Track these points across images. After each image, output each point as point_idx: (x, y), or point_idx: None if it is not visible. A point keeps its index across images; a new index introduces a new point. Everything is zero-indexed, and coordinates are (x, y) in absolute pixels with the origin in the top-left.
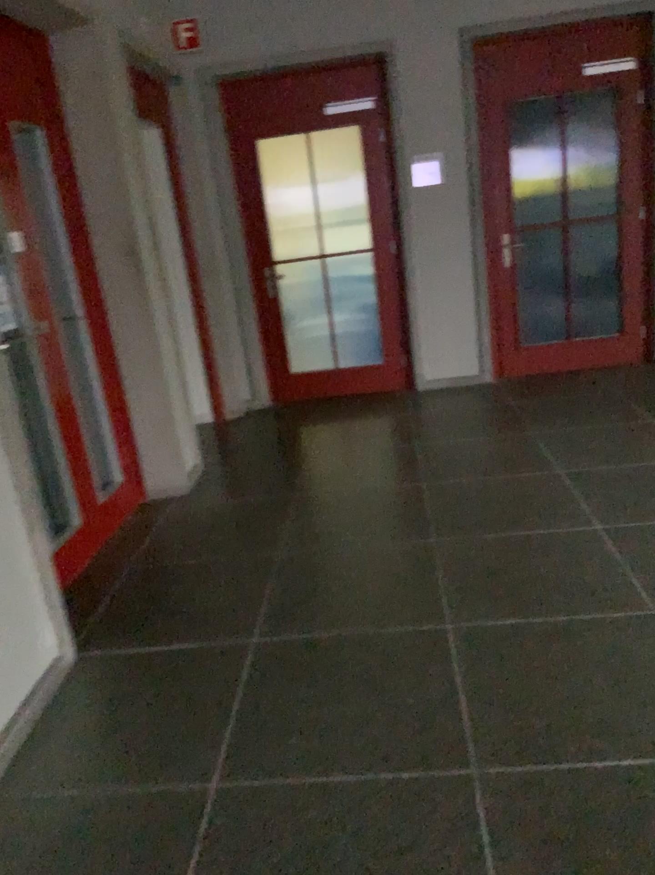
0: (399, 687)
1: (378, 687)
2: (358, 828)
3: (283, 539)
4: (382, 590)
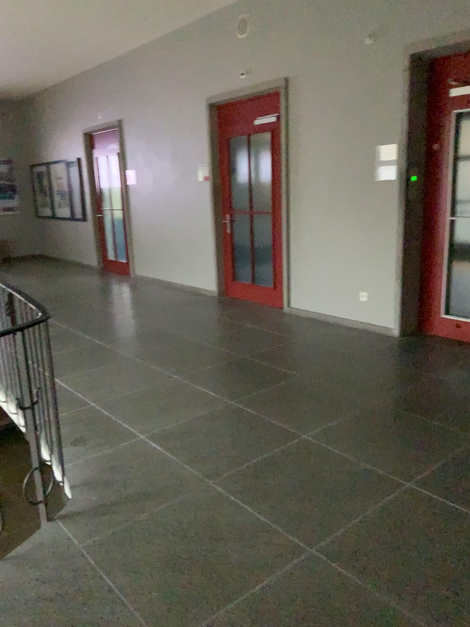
0: (288, 360)
1: (292, 357)
2: (254, 343)
3: (451, 379)
4: (350, 377)
